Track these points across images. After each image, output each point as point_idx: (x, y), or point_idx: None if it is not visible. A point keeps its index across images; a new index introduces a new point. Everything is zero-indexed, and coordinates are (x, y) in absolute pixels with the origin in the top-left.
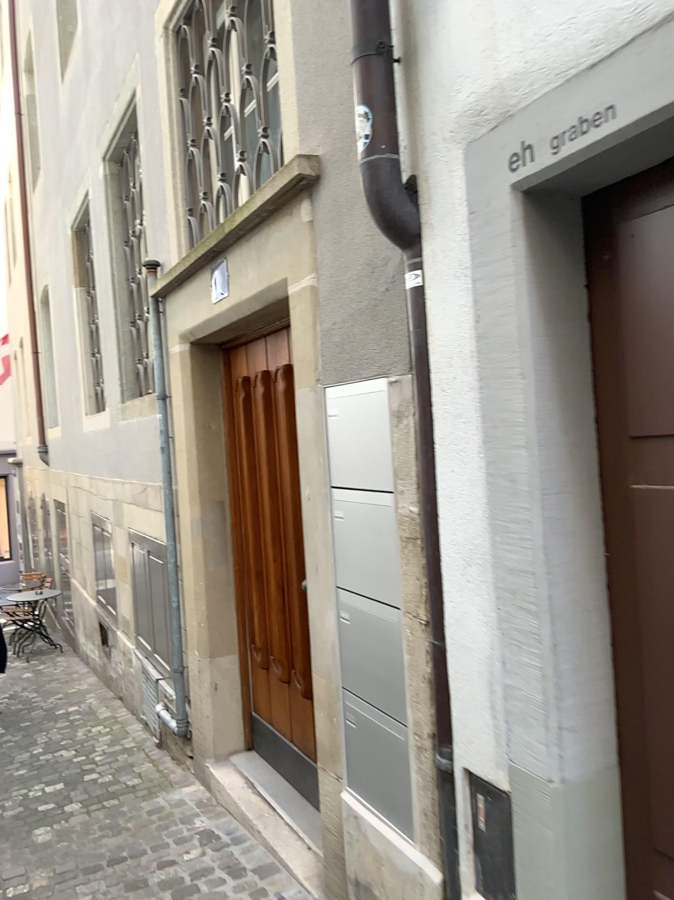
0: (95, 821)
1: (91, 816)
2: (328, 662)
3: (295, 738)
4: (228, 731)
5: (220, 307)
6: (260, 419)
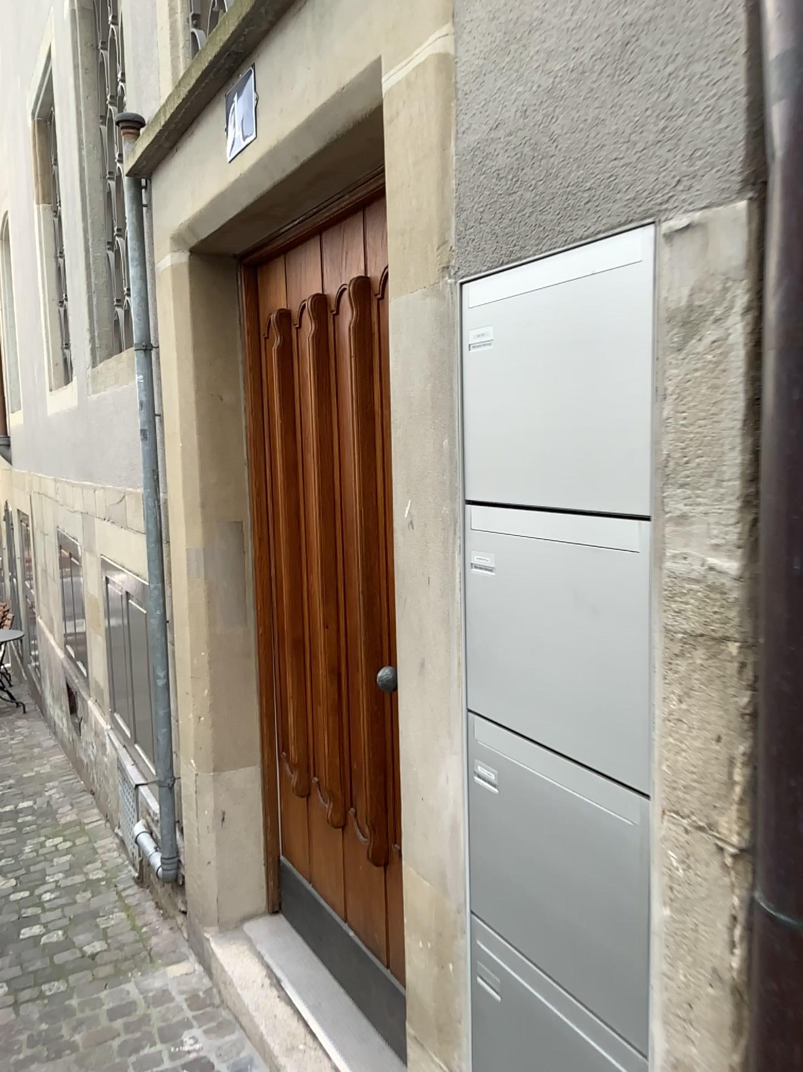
0: (23, 1027)
1: (18, 1016)
2: (442, 854)
3: (352, 920)
4: (241, 882)
5: (241, 167)
6: (308, 381)
